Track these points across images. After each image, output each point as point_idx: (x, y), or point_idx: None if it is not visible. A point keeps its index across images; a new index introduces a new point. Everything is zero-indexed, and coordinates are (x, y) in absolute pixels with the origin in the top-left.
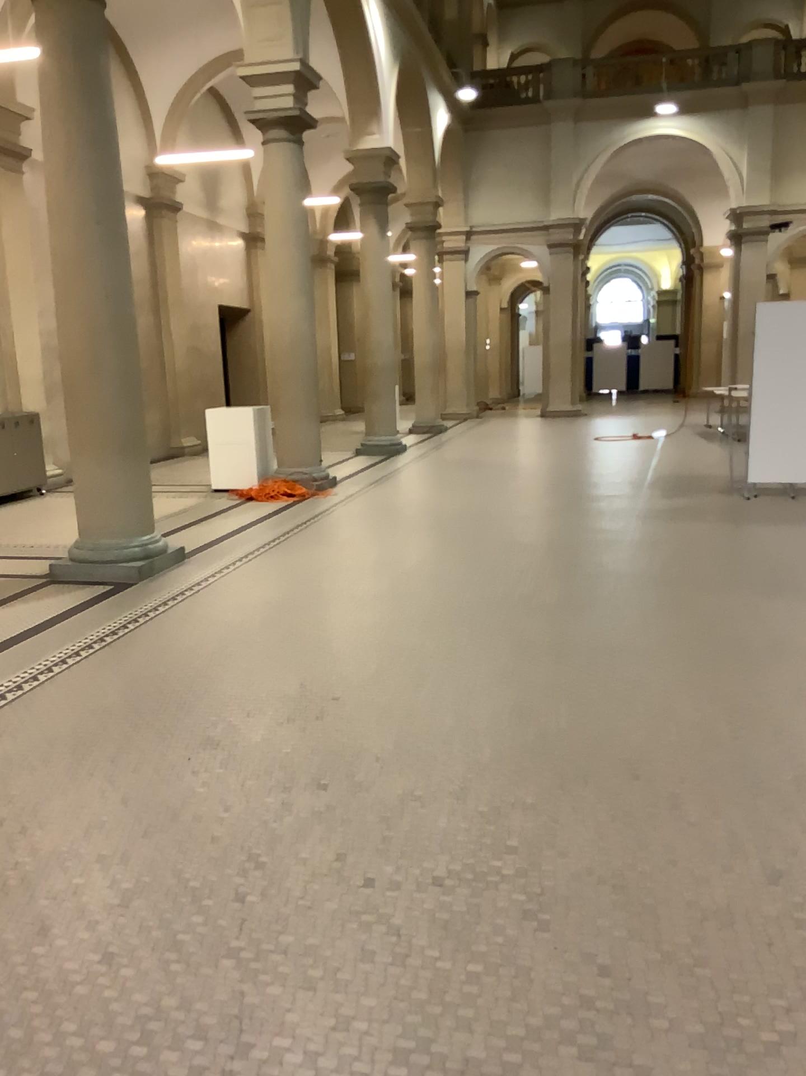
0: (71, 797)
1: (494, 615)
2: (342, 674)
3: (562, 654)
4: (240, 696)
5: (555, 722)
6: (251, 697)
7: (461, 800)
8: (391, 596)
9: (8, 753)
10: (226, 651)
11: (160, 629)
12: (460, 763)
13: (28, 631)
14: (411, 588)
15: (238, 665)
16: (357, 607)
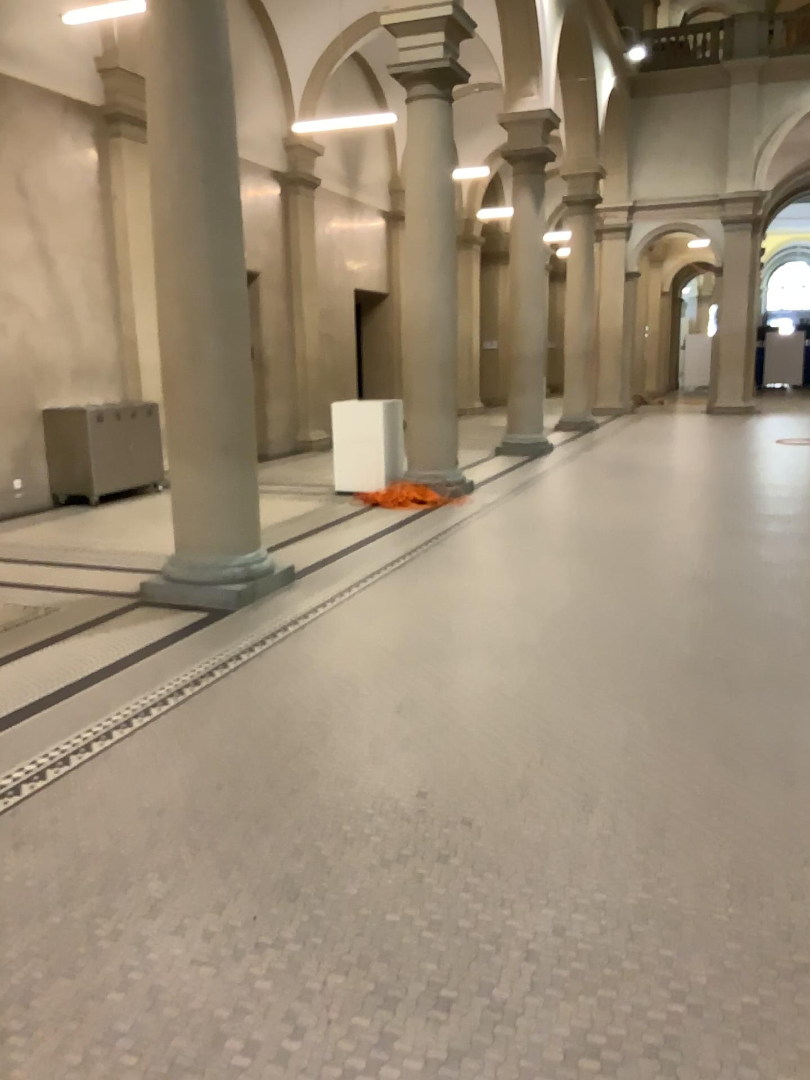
0: (76, 980)
1: (682, 692)
2: (475, 777)
3: (789, 768)
4: (336, 802)
5: (800, 904)
6: (351, 809)
7: (666, 1070)
8: (541, 651)
9: (15, 881)
10: (325, 724)
11: (249, 682)
12: (655, 979)
13: (92, 676)
14: (567, 642)
15: (338, 749)
16: (497, 665)
